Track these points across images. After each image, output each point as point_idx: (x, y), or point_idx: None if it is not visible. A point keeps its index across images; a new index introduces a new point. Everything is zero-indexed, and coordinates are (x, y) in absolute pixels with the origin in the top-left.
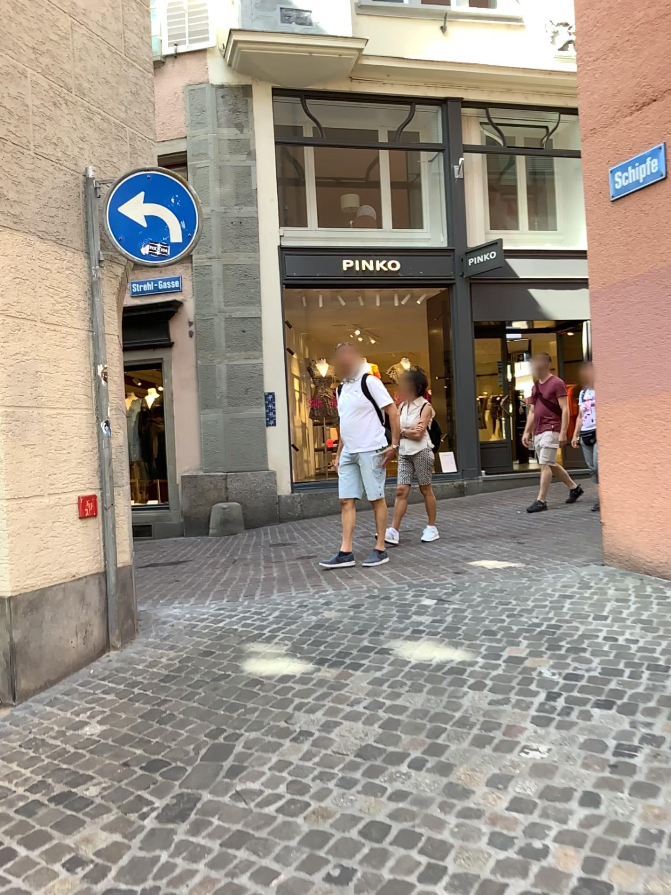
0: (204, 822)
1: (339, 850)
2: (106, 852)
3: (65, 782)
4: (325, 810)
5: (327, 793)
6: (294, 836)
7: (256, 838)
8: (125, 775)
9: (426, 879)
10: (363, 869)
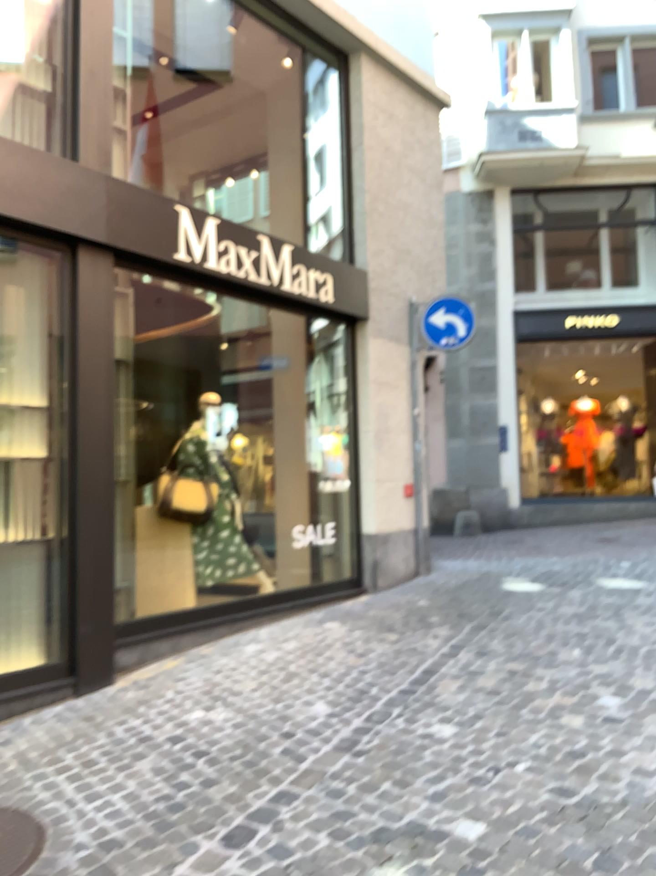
0: (494, 630)
1: (562, 637)
2: (449, 635)
3: (419, 617)
4: (555, 628)
5: (556, 625)
6: (540, 633)
7: (521, 634)
8: (449, 617)
9: (603, 643)
10: (574, 641)
